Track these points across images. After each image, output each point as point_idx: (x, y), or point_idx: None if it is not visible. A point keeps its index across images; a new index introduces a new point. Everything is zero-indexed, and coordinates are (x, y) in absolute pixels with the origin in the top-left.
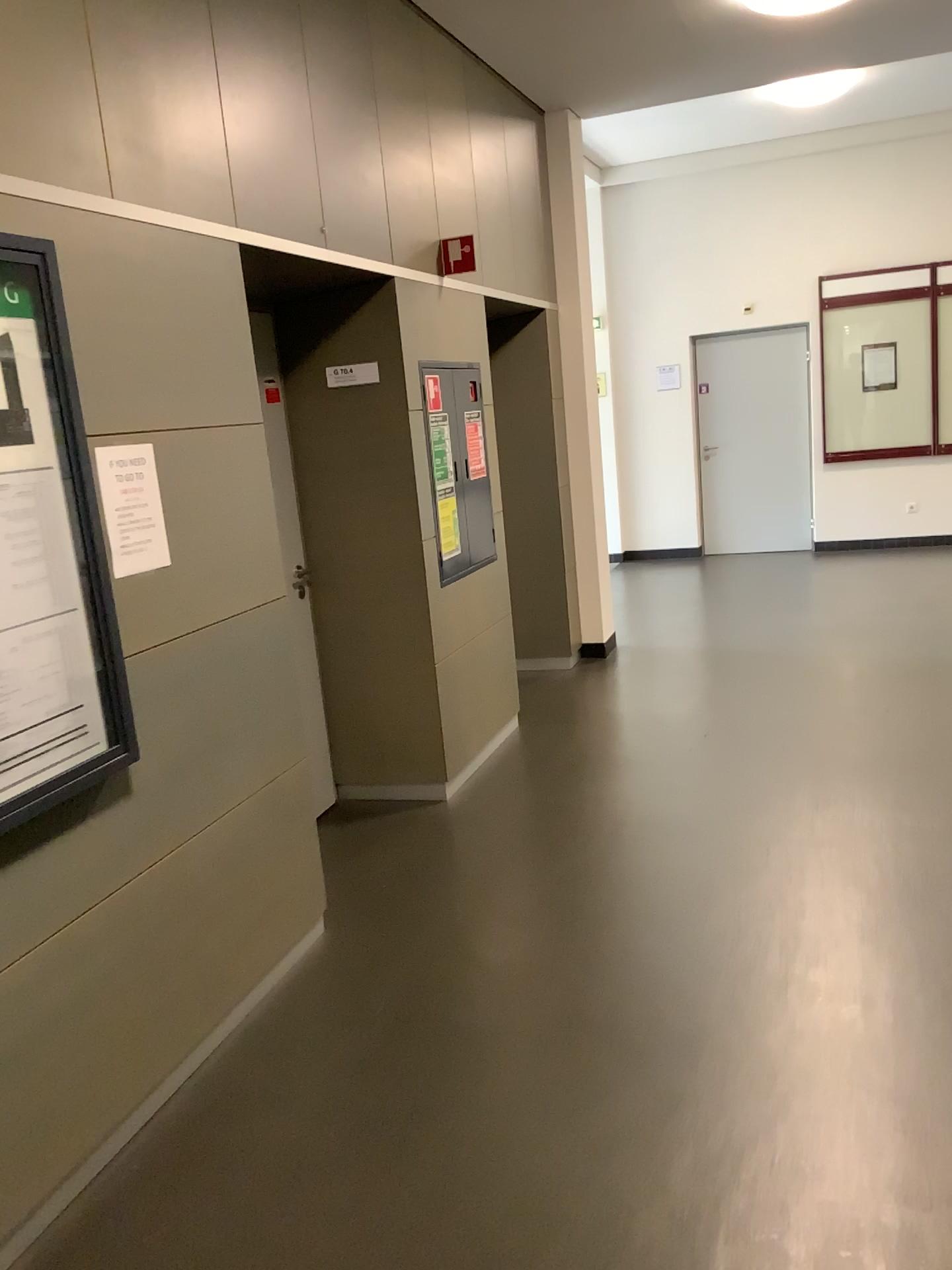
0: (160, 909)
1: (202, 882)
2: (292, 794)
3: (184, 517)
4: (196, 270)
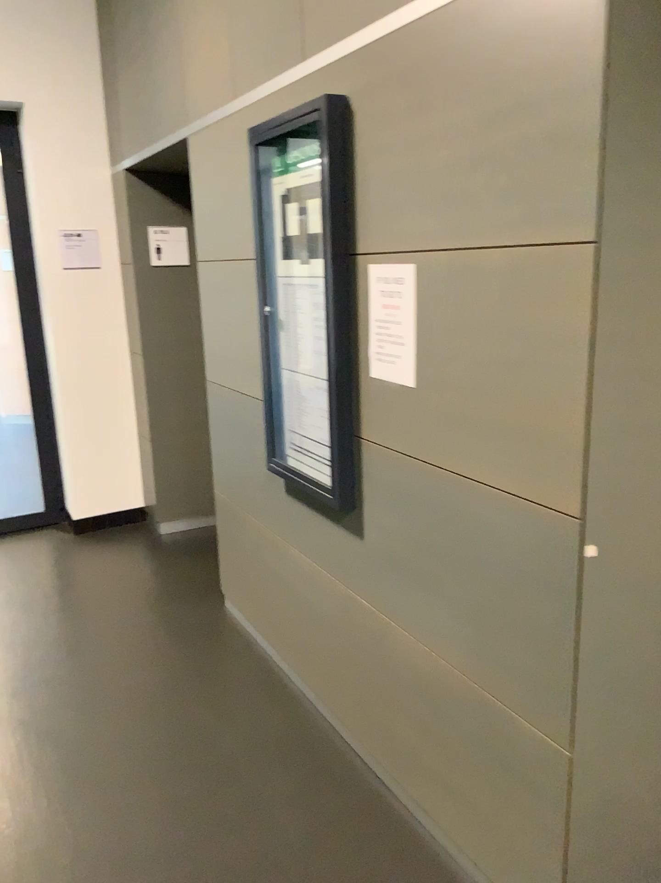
0: (373, 643)
1: (406, 674)
2: (531, 759)
3: (441, 348)
4: (497, 30)
